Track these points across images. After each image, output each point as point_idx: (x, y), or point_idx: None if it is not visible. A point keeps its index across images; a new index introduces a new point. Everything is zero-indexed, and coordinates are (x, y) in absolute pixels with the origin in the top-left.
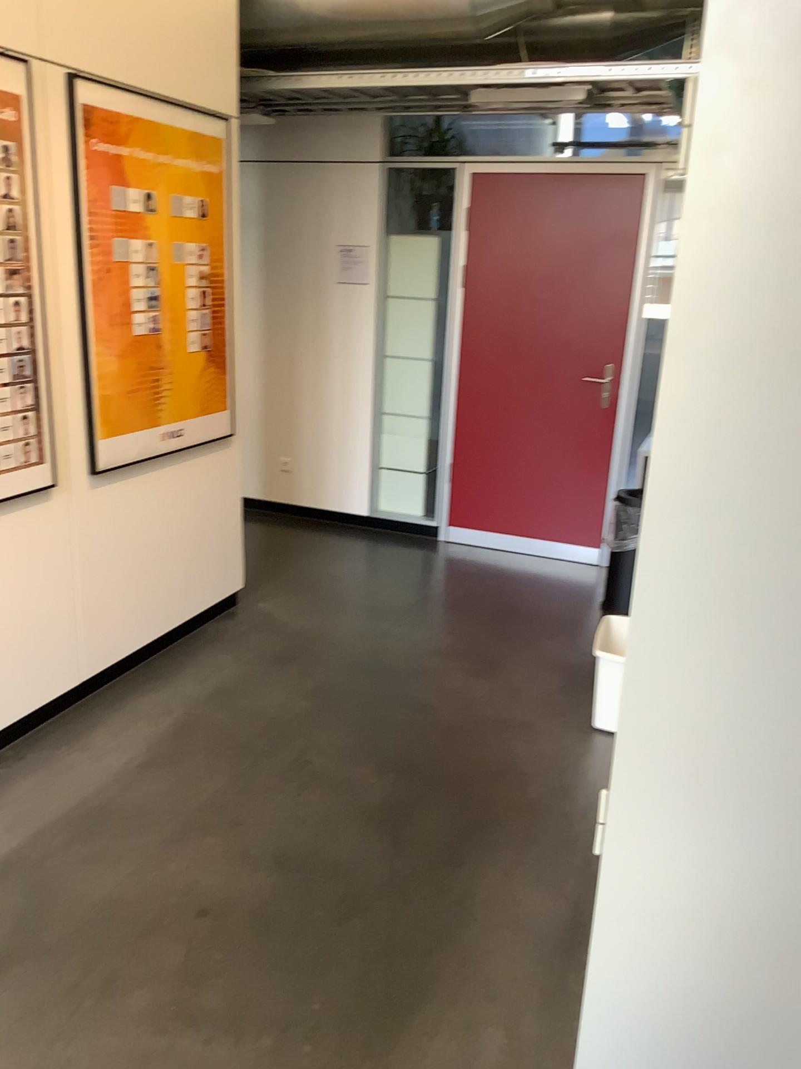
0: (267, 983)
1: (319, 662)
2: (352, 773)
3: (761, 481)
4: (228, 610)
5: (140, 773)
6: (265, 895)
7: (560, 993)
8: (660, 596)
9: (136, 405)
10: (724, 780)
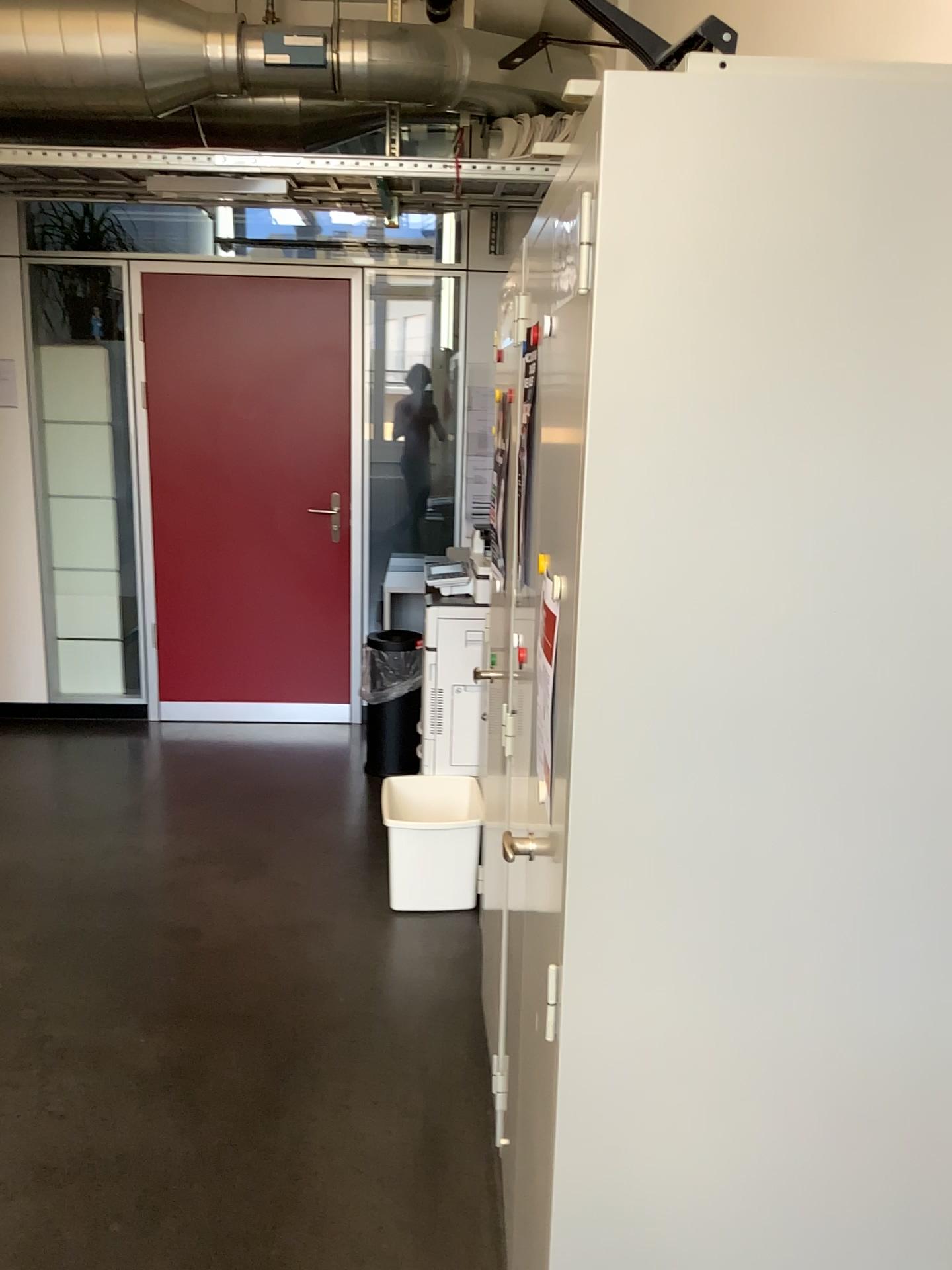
0: None
1: (26, 902)
2: (110, 1036)
3: (690, 601)
4: None
5: None
6: (31, 1227)
7: (436, 1228)
8: (598, 736)
9: None
10: (678, 922)
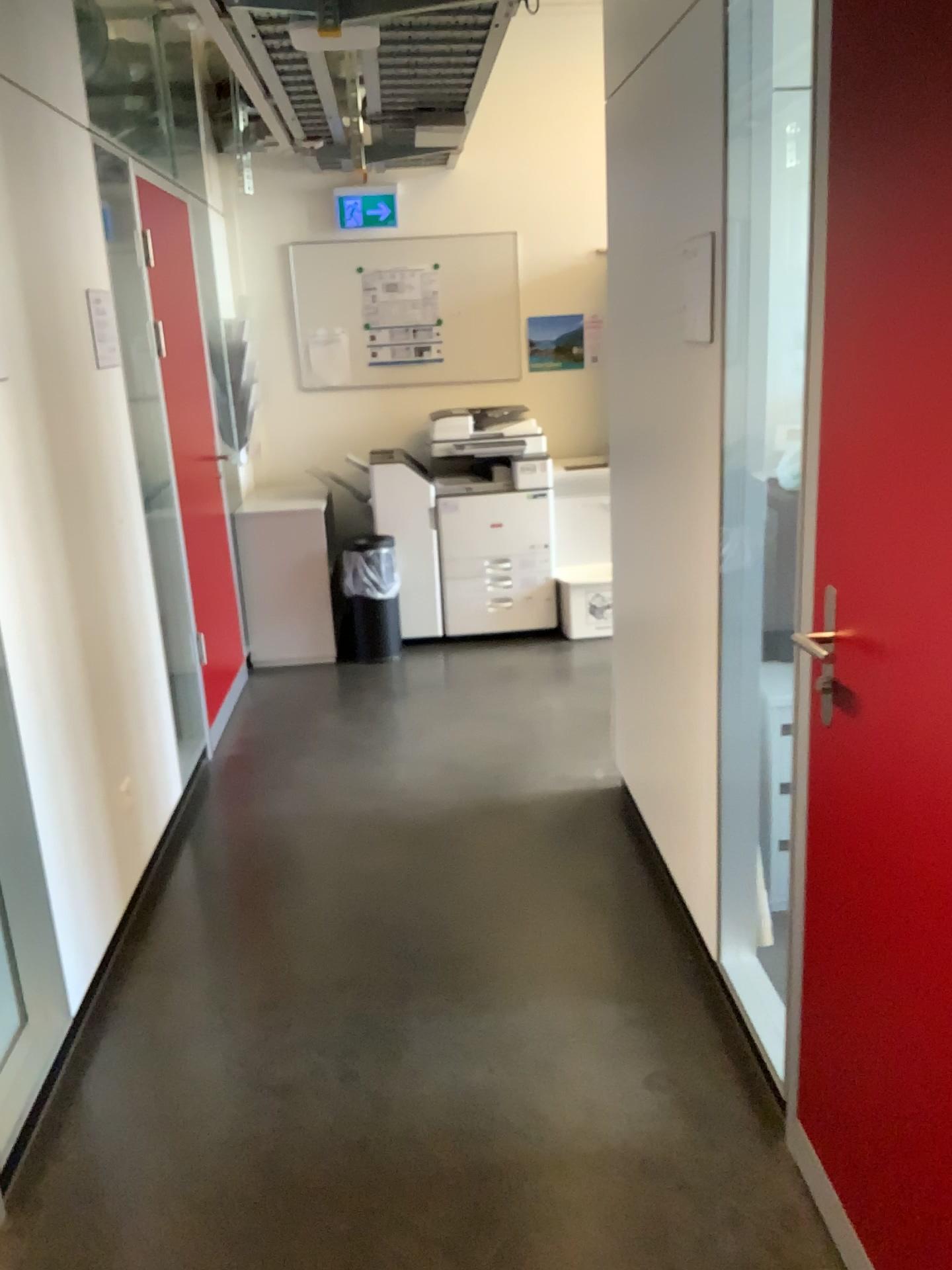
0: None
1: None
2: None
3: None
4: None
5: None
6: None
7: None
8: None
9: None
10: None
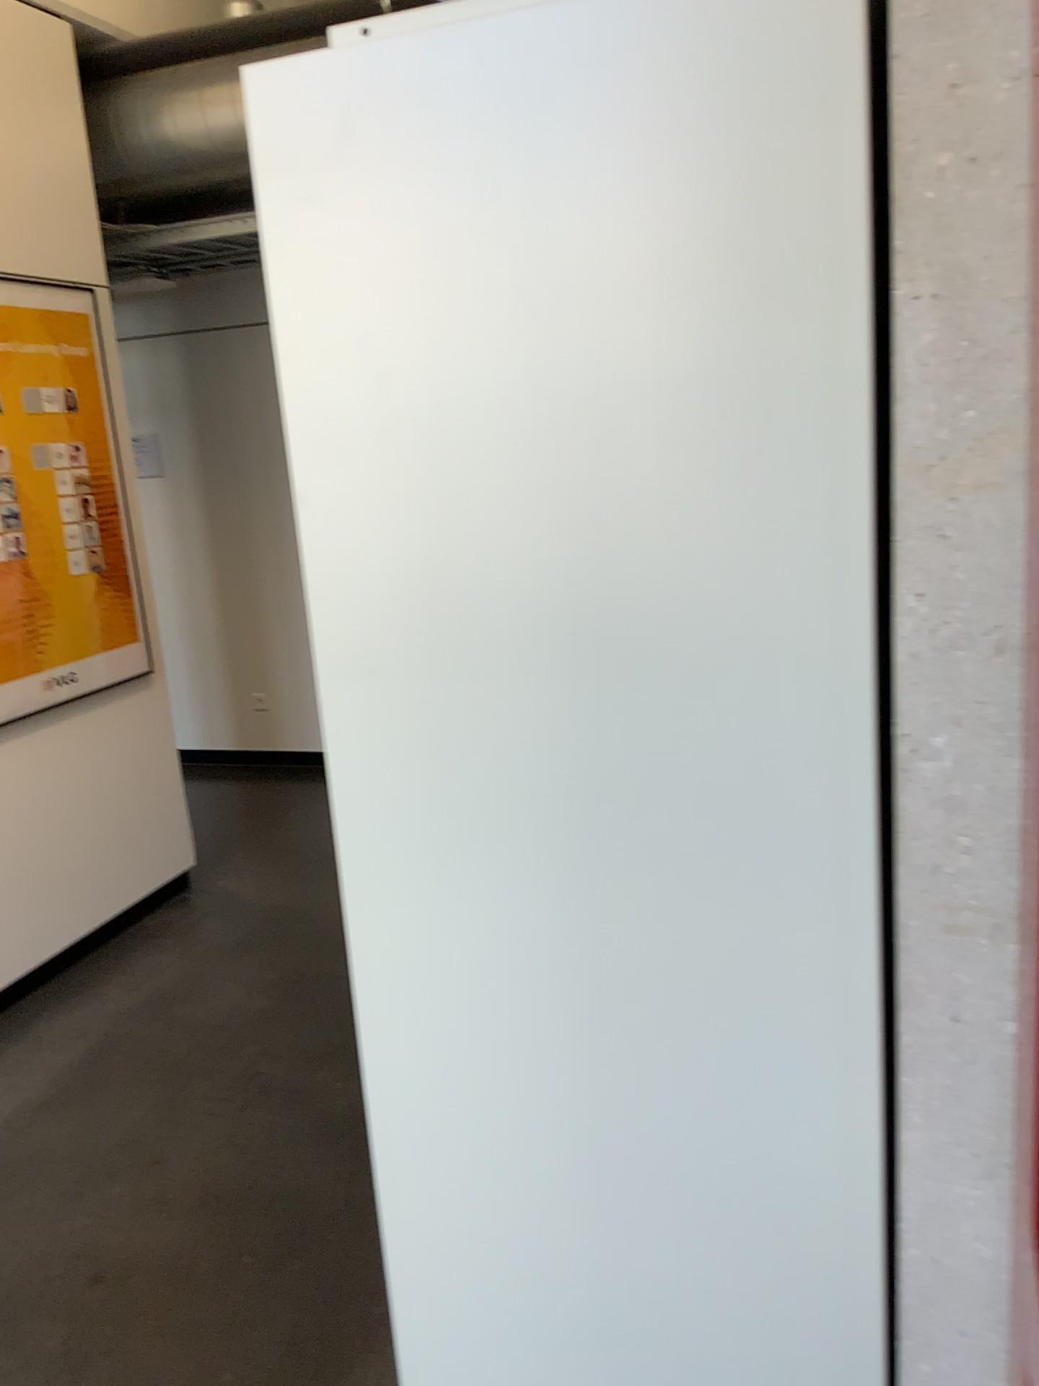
0: (165, 1355)
1: (286, 943)
2: (311, 1077)
3: (419, 629)
4: (175, 894)
5: (35, 1114)
6: (179, 1245)
7: None
8: (355, 778)
9: (5, 648)
10: (468, 986)
